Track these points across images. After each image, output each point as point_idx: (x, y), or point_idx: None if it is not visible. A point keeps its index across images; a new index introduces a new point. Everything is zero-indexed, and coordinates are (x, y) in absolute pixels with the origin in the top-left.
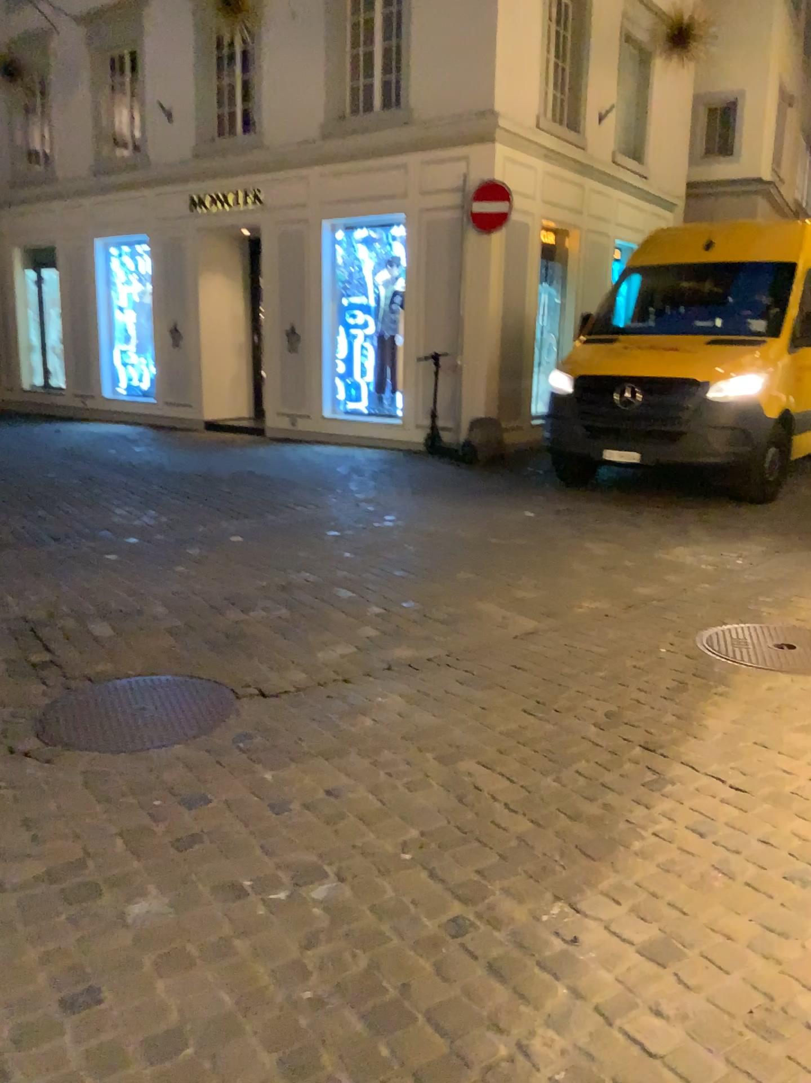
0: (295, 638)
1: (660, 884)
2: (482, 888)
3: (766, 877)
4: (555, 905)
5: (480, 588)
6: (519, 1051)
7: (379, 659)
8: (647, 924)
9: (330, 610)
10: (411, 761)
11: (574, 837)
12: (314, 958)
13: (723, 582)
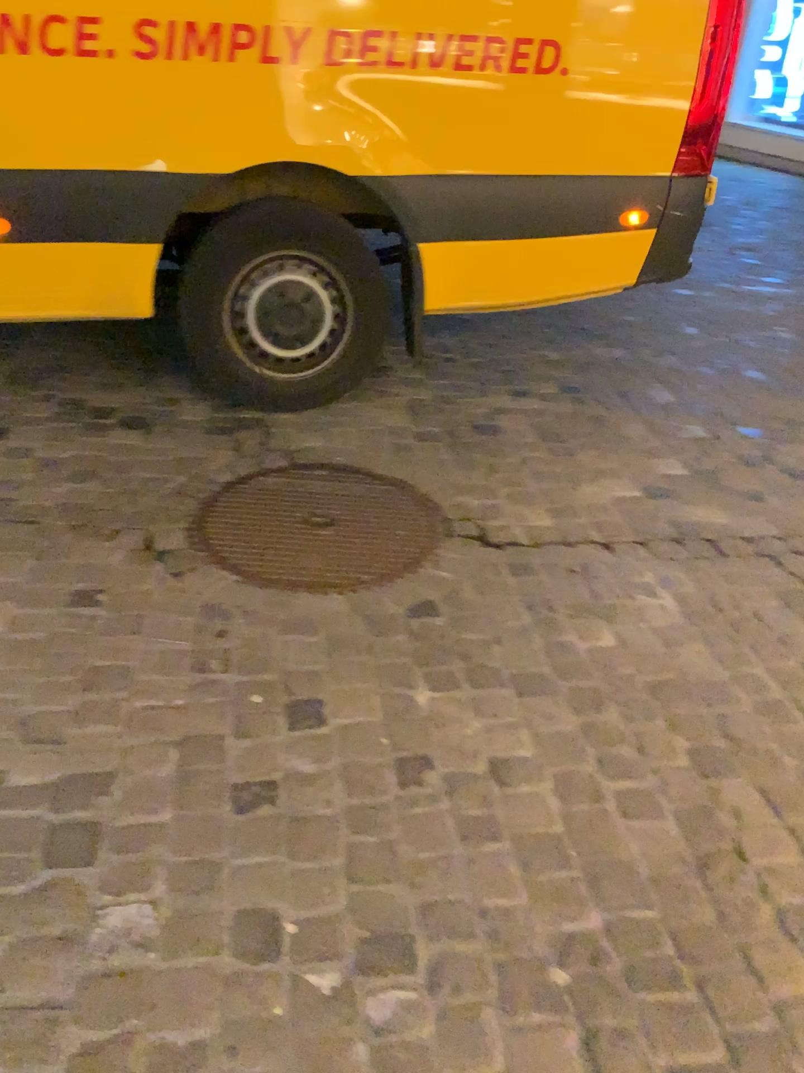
0: (564, 454)
1: None
2: None
3: None
4: None
5: None
6: None
7: (669, 522)
8: None
9: (630, 420)
10: (642, 752)
11: None
12: None
13: None
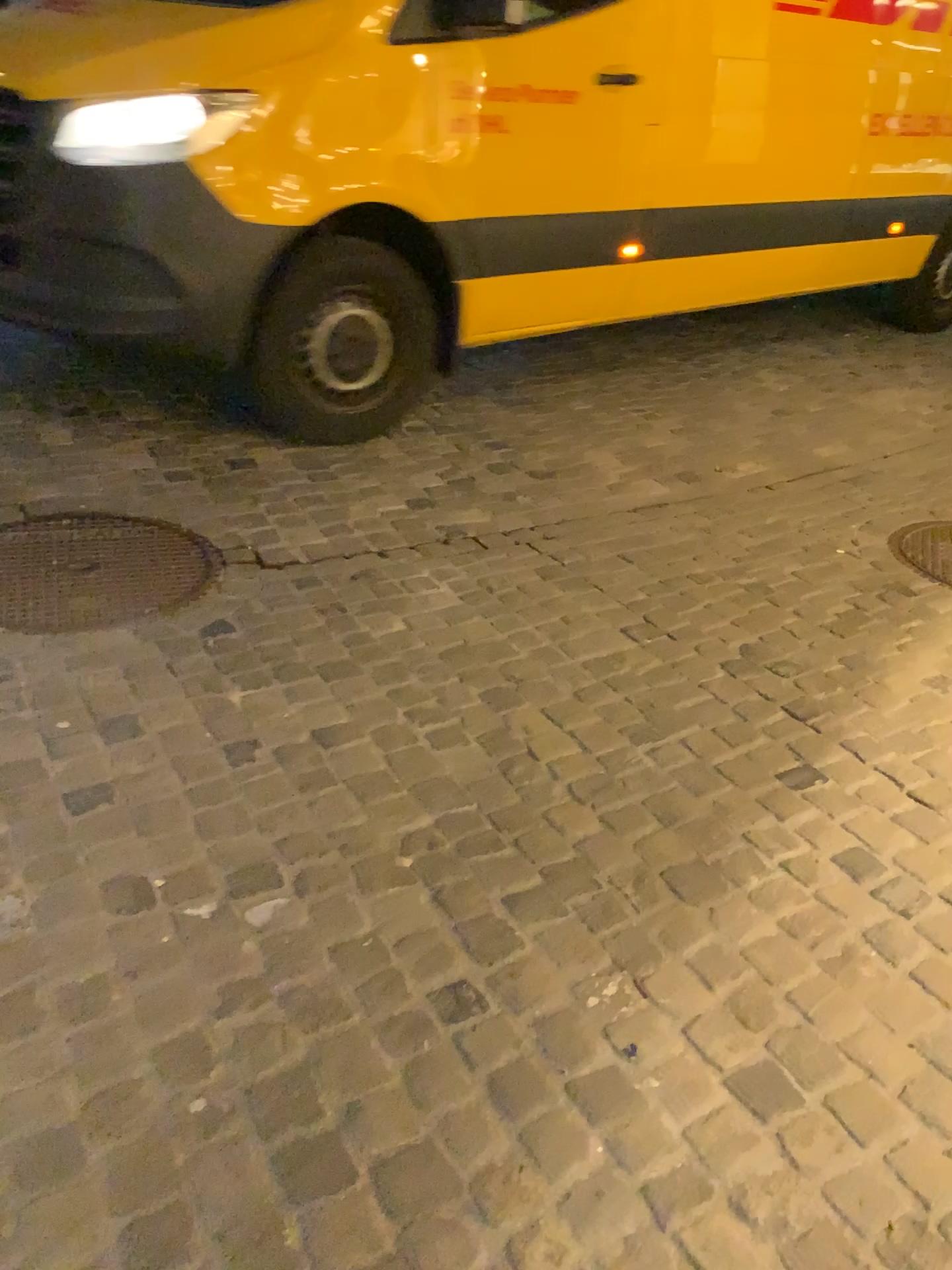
0: (323, 479)
1: (778, 966)
2: (506, 937)
3: (943, 971)
4: (610, 985)
5: (596, 429)
6: (503, 1268)
7: (434, 525)
8: (747, 1038)
9: (381, 442)
10: (443, 701)
11: (660, 863)
12: (221, 1041)
13: (939, 454)
